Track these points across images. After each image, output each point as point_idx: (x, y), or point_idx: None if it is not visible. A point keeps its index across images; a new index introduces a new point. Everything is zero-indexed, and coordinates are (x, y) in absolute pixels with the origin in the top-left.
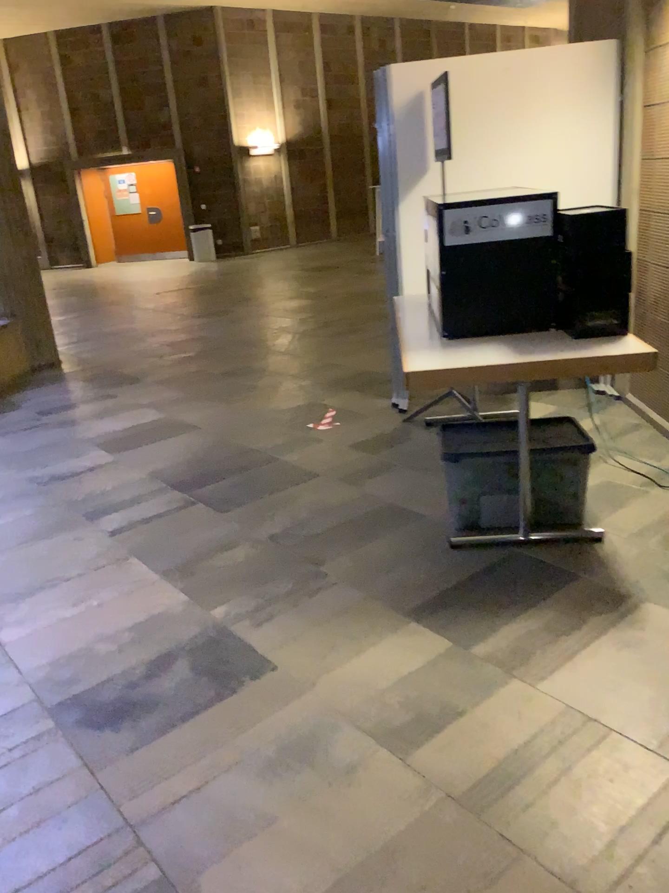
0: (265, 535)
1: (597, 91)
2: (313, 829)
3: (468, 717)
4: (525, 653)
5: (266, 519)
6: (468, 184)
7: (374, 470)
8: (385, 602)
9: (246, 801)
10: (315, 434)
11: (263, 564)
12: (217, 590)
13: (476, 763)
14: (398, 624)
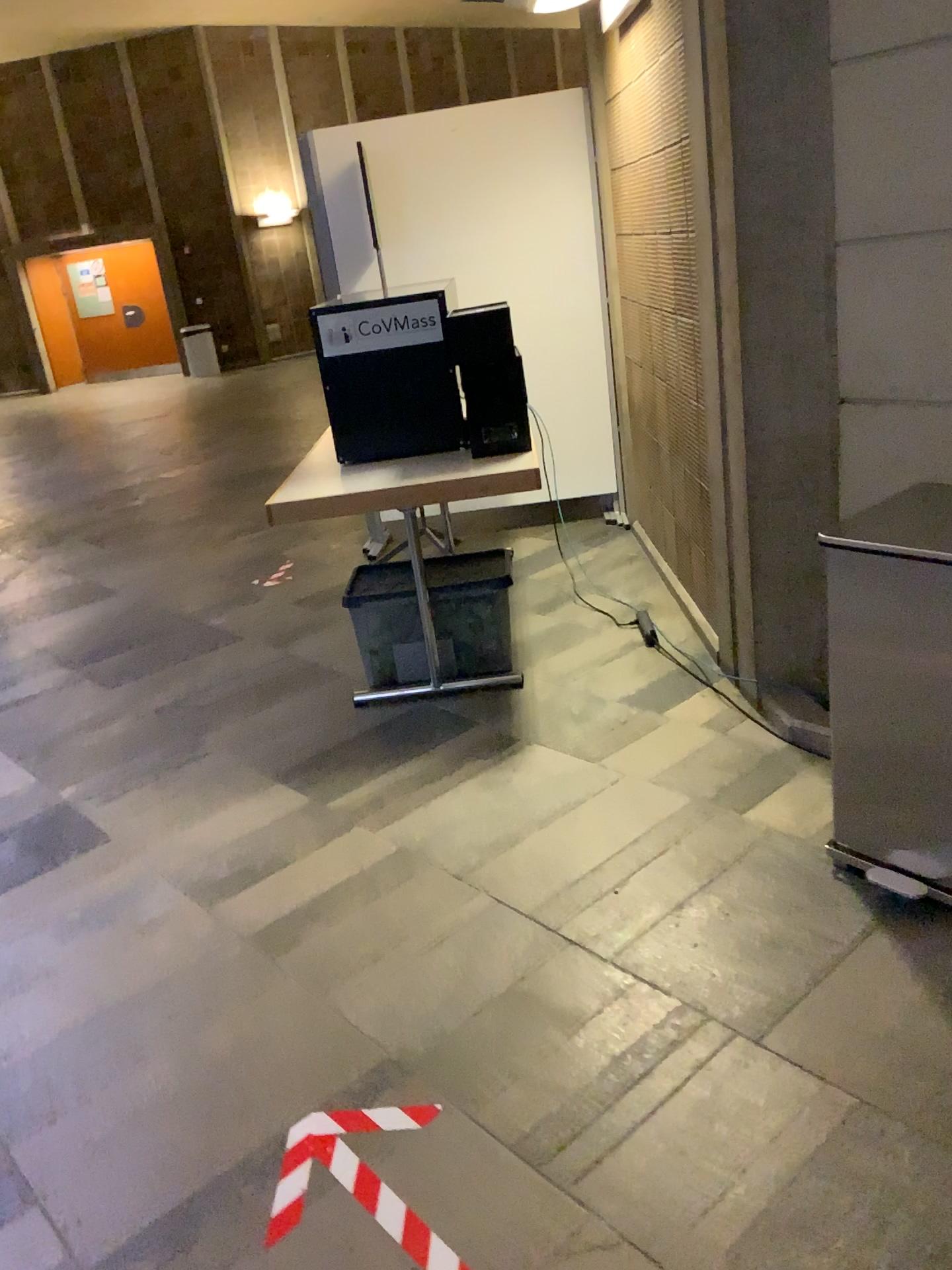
0: (151, 708)
1: (565, 154)
2: (92, 974)
3: (291, 867)
4: (379, 803)
5: (160, 691)
6: (424, 273)
7: (307, 629)
8: (256, 767)
9: (33, 958)
10: (255, 593)
11: (138, 739)
12: (75, 769)
13: (279, 906)
14: (261, 787)
